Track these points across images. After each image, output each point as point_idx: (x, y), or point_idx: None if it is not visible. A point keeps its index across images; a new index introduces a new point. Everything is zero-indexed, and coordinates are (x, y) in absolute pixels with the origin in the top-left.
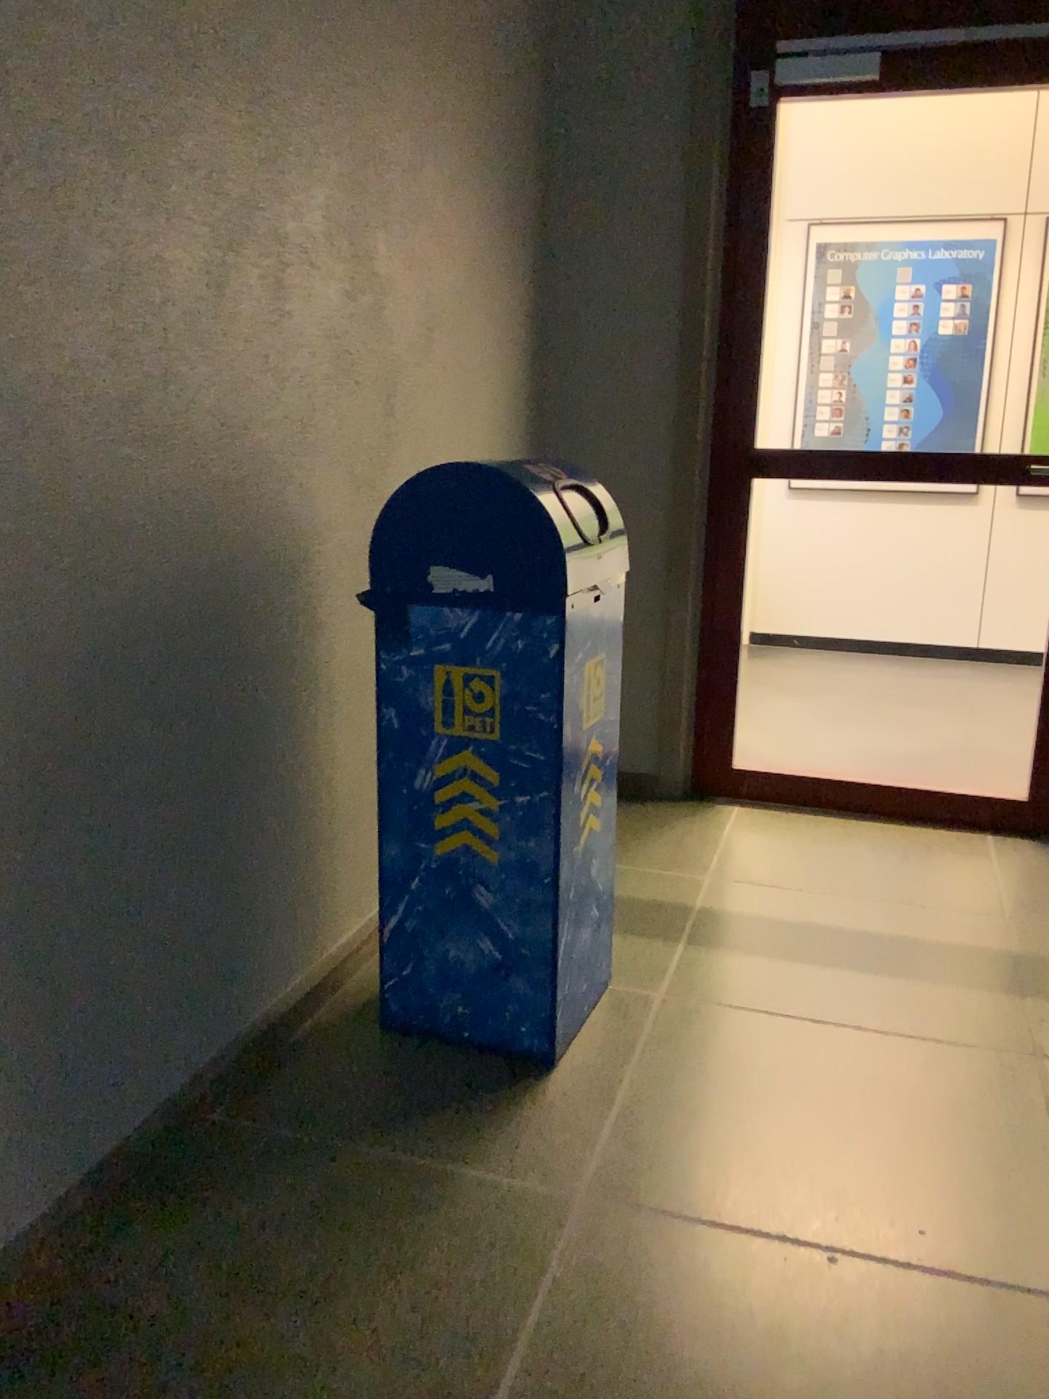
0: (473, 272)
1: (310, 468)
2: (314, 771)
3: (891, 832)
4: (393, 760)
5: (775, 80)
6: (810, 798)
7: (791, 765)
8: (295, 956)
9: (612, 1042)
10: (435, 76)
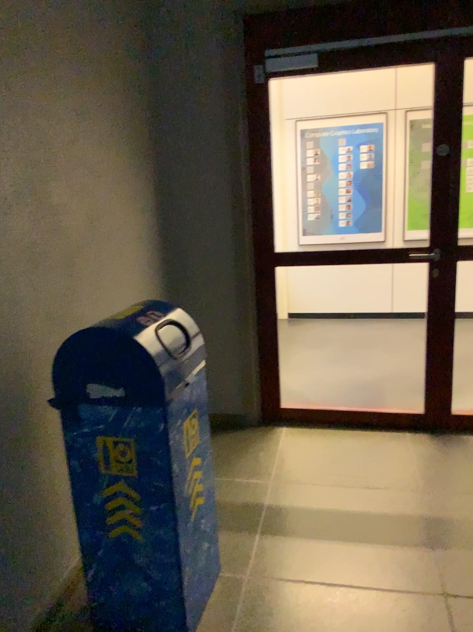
0: (117, 183)
1: (20, 323)
2: (42, 485)
3: (360, 437)
4: (82, 486)
5: (267, 69)
6: (319, 420)
7: (309, 395)
8: (42, 589)
9: (221, 618)
10: (81, 87)
